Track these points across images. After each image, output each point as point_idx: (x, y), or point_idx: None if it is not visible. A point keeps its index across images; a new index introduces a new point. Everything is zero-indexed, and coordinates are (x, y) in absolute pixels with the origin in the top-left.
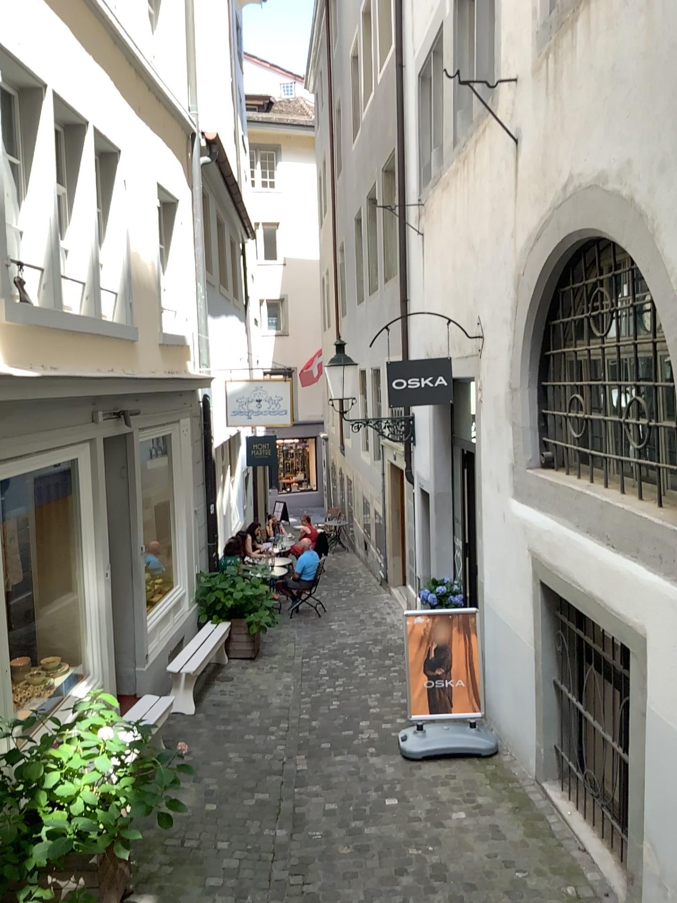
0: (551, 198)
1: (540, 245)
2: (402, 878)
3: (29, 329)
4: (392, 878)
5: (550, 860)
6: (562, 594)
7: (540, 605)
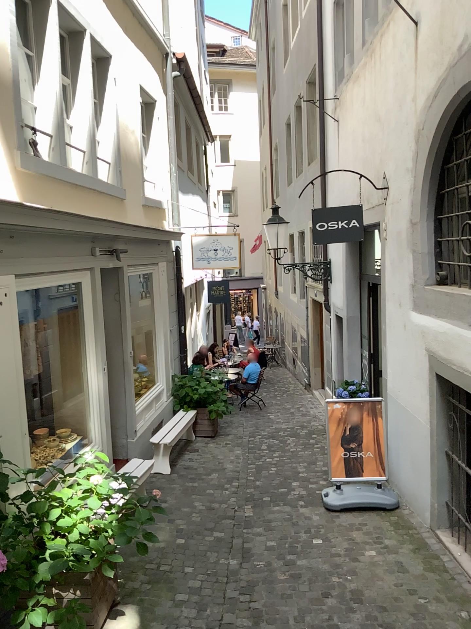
0: (448, 56)
1: (439, 99)
2: (328, 599)
3: (41, 178)
4: (319, 599)
5: (445, 590)
6: (454, 380)
7: (434, 391)
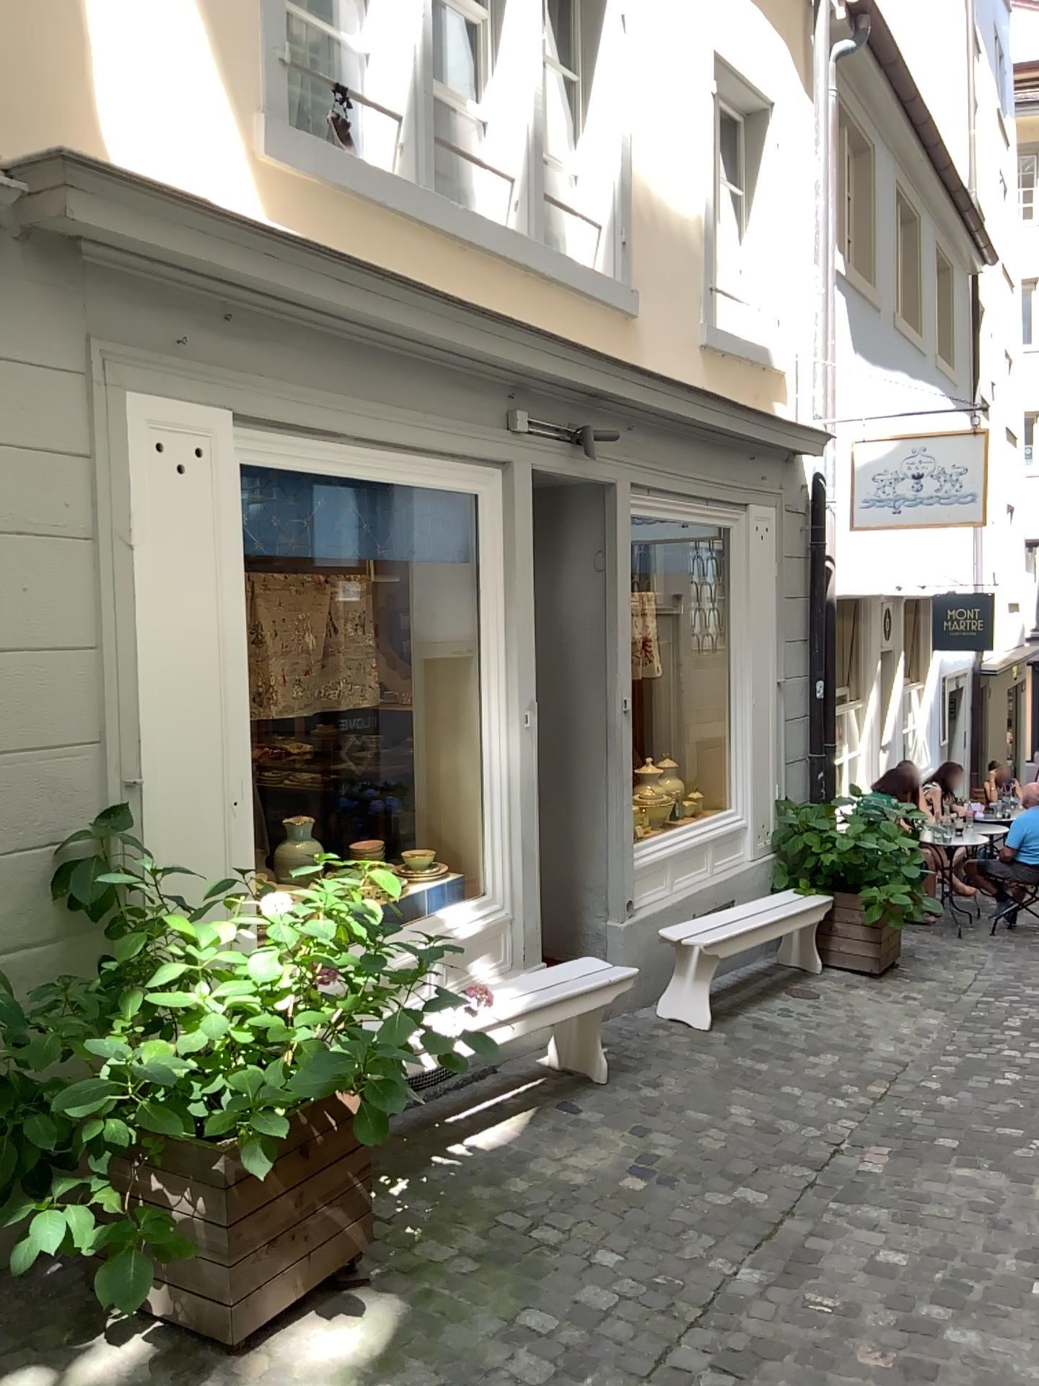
0: None
1: None
2: None
3: (337, 199)
4: None
5: None
6: None
7: None
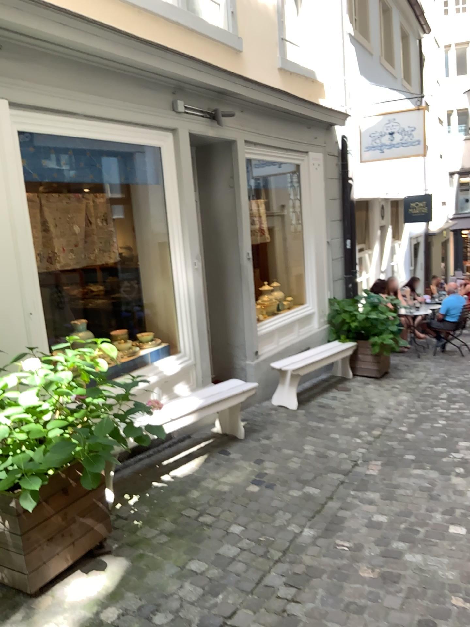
0: None
1: None
2: None
3: None
4: None
5: None
6: None
7: None
